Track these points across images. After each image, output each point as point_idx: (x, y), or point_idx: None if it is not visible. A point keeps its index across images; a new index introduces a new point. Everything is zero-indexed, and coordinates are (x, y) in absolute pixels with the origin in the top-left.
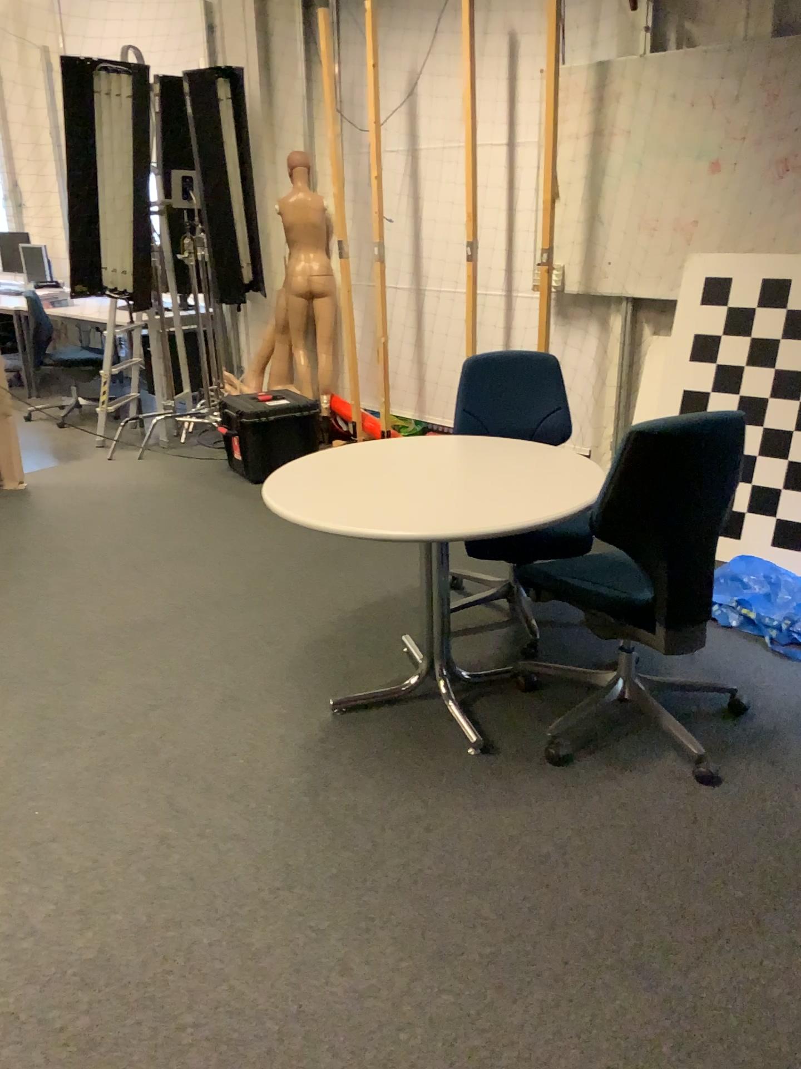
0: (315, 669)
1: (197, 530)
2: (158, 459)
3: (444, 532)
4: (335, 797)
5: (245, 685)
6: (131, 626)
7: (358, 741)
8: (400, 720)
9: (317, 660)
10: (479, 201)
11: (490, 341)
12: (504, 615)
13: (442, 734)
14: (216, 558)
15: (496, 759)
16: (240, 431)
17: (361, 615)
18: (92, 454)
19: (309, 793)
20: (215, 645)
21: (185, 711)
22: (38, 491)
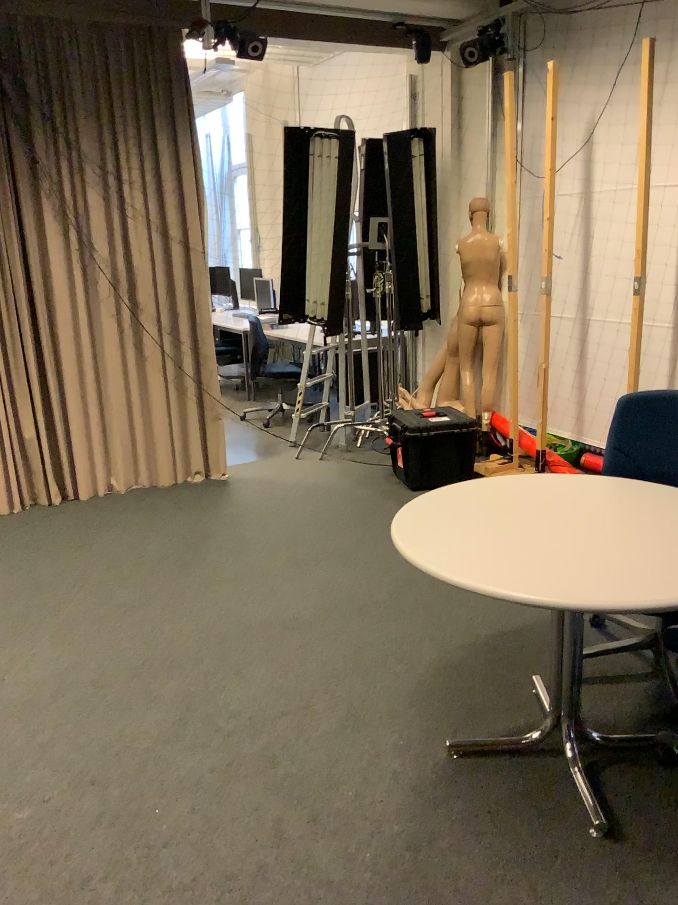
0: (439, 698)
1: (355, 533)
2: (335, 461)
3: (572, 598)
4: (435, 860)
5: (368, 705)
6: (278, 624)
7: (470, 792)
8: (517, 775)
9: (442, 688)
10: (649, 239)
11: (652, 372)
12: (646, 669)
13: (563, 802)
14: (367, 563)
15: (621, 850)
16: (406, 443)
17: (493, 643)
18: (283, 454)
19: (408, 849)
20: (349, 655)
21: (307, 724)
22: (233, 483)
